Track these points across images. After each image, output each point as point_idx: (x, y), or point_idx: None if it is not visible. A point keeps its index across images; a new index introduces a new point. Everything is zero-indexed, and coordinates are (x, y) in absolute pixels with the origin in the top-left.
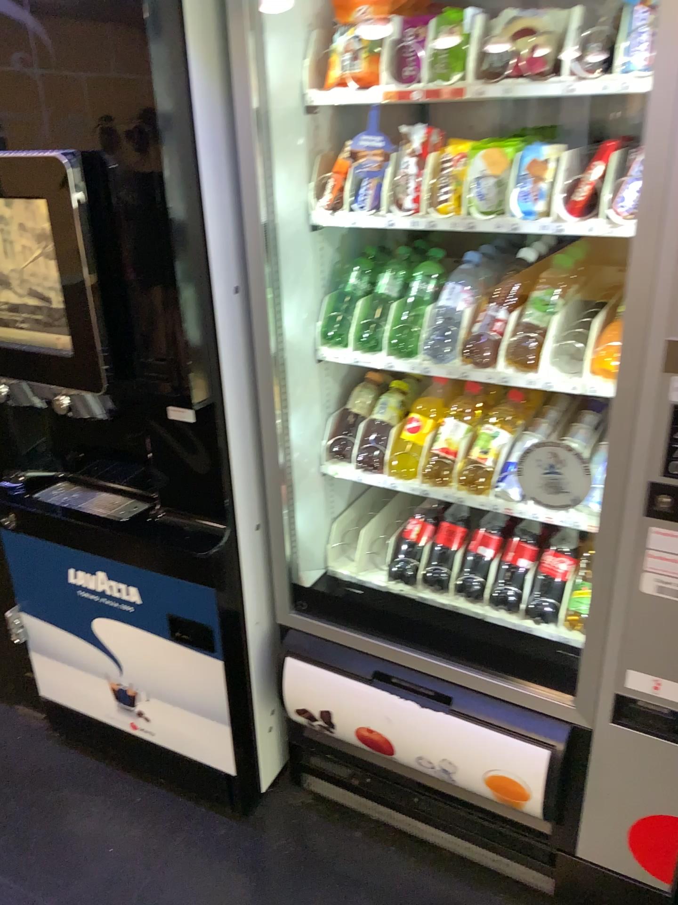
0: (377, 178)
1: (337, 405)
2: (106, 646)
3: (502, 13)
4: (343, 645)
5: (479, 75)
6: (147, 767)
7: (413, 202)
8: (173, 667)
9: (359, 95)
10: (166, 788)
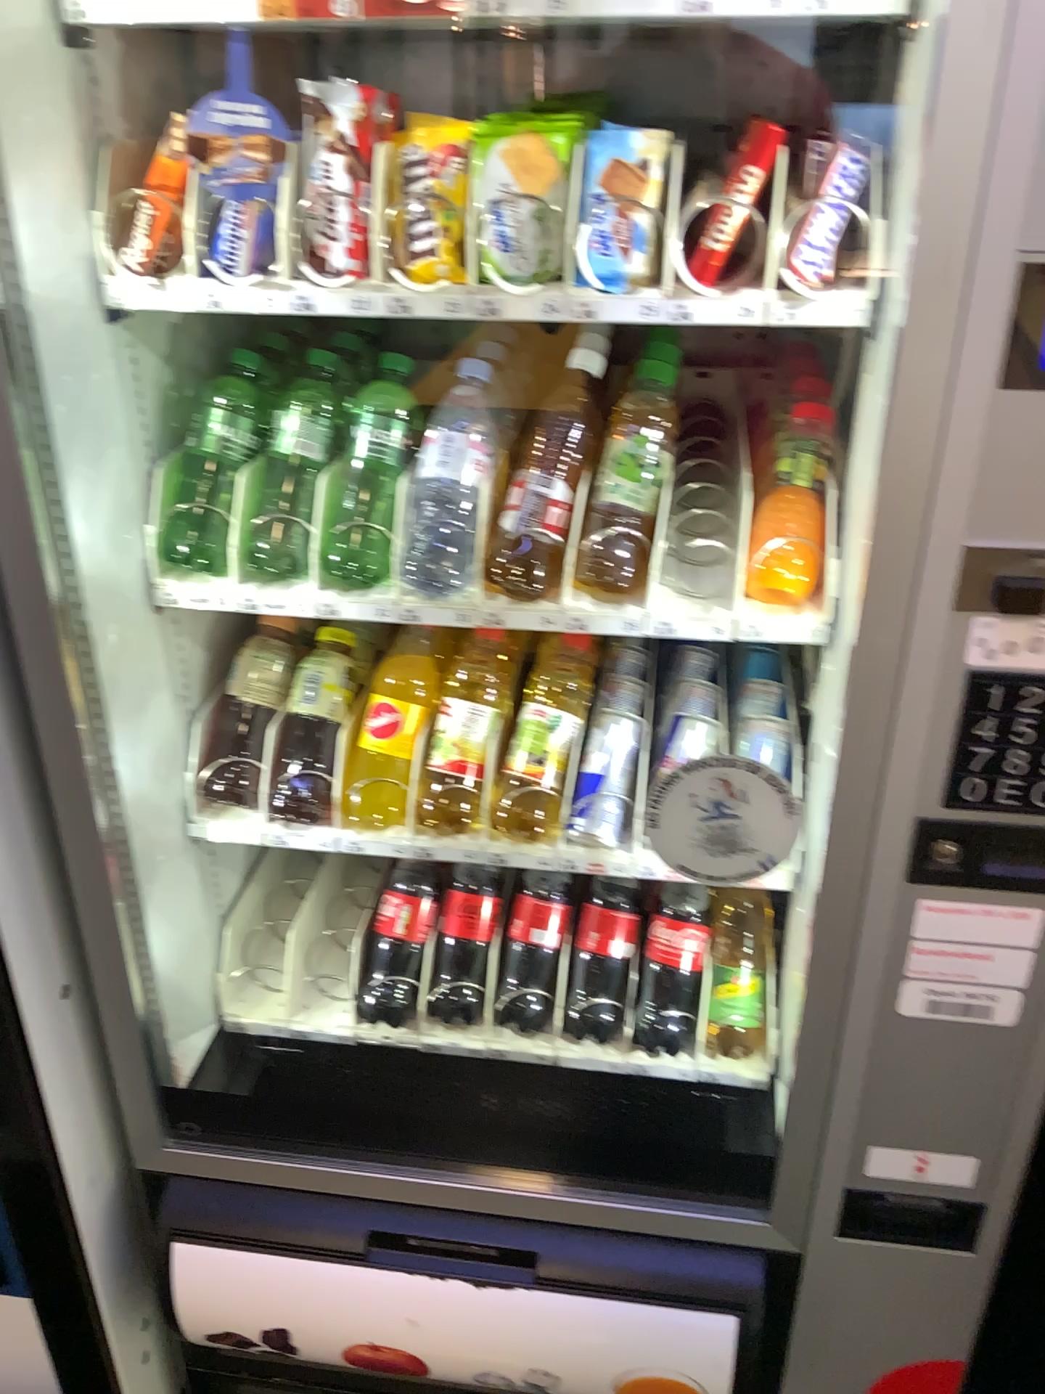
0: (258, 201)
1: (207, 686)
2: None
3: None
4: (292, 1183)
5: None
6: None
7: (350, 257)
8: None
9: (195, 4)
10: None
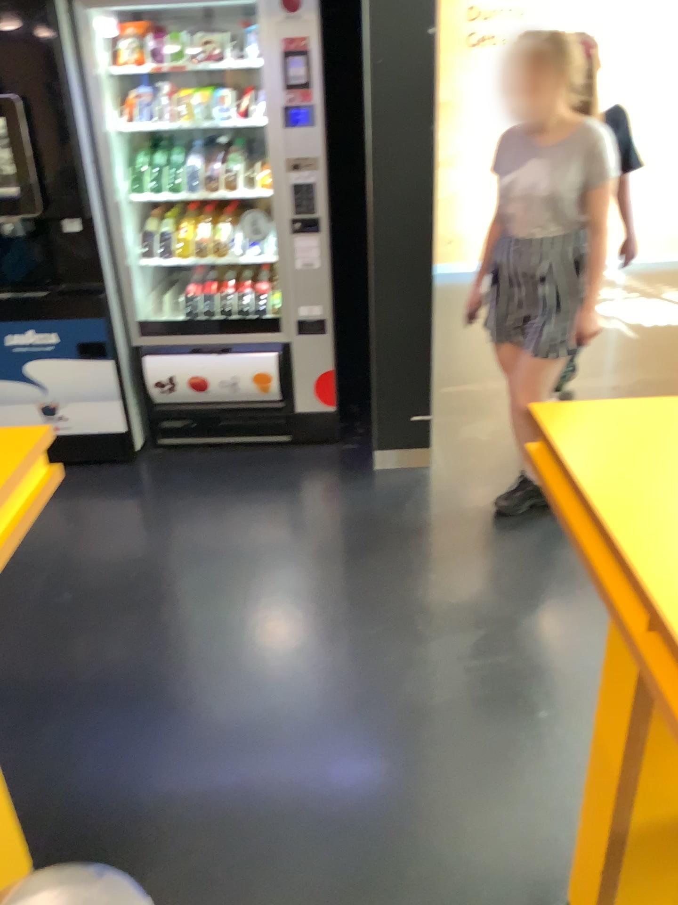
0: (149, 107)
1: (140, 230)
2: (35, 381)
3: (196, 33)
4: (172, 343)
5: (191, 60)
6: (66, 457)
7: (169, 117)
8: (82, 377)
9: (135, 68)
10: (82, 464)
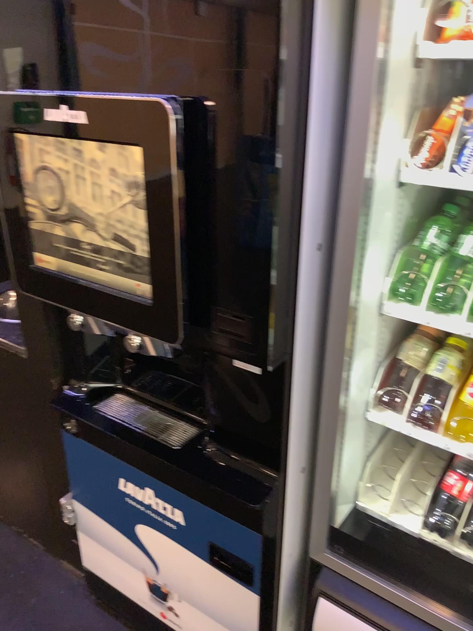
0: None
1: (387, 353)
2: (148, 548)
3: None
4: (382, 596)
5: None
6: None
7: None
8: (210, 584)
9: None
10: None
